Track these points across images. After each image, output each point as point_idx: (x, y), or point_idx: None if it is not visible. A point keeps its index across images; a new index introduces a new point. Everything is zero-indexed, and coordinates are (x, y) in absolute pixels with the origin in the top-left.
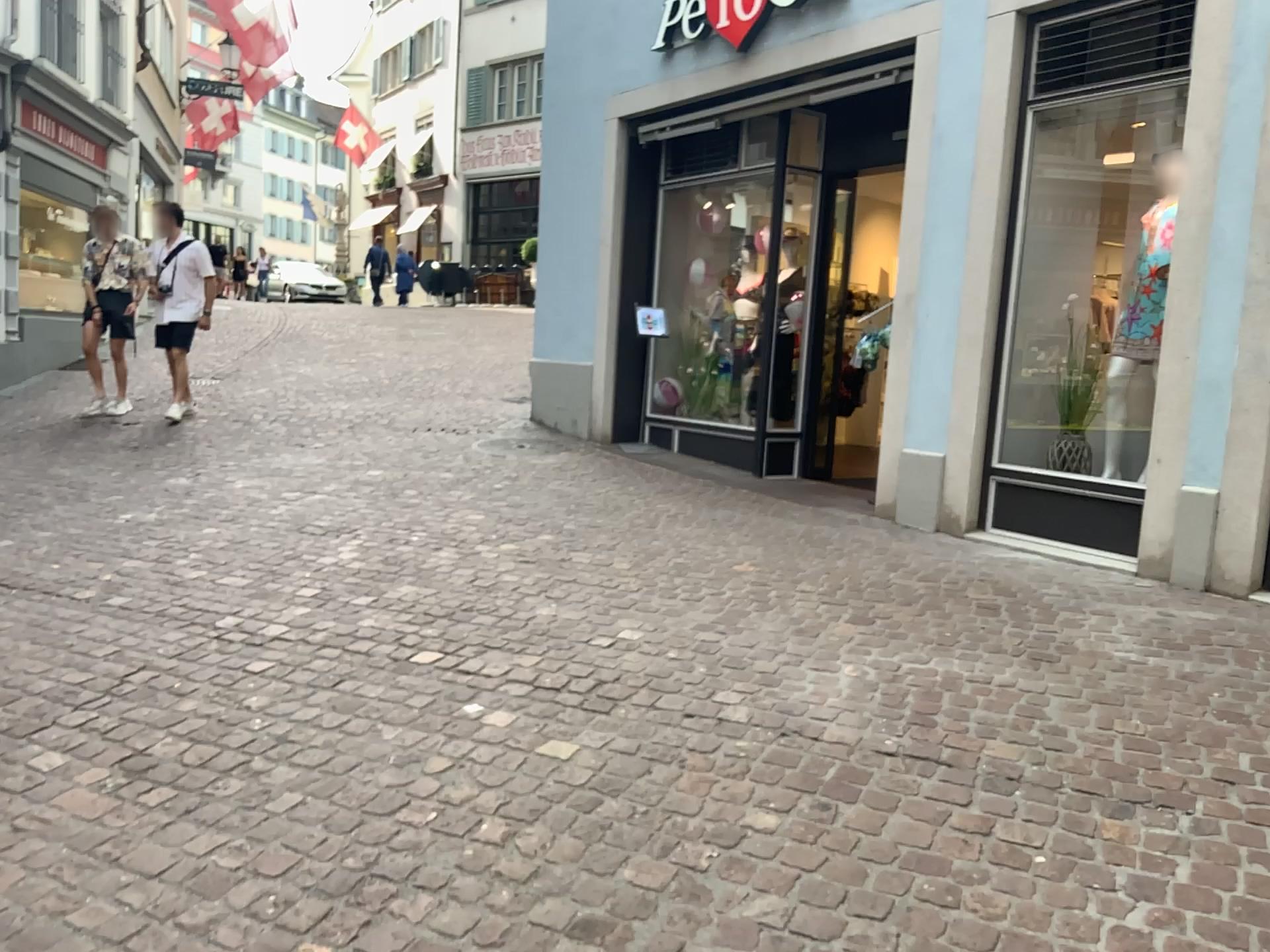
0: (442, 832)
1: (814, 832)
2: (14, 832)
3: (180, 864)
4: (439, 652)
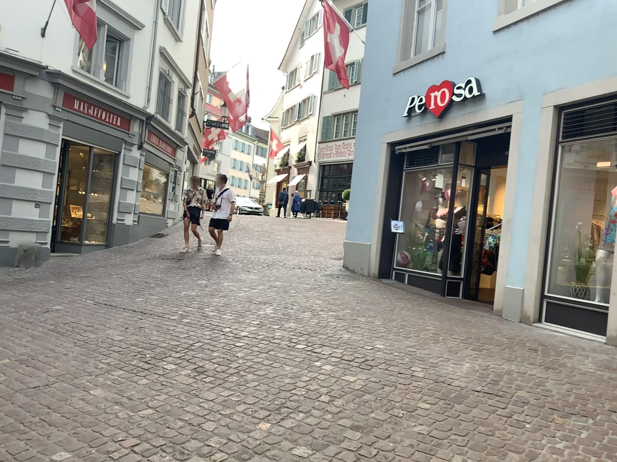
0: (307, 397)
1: (442, 409)
2: (162, 385)
3: (219, 397)
4: (305, 345)
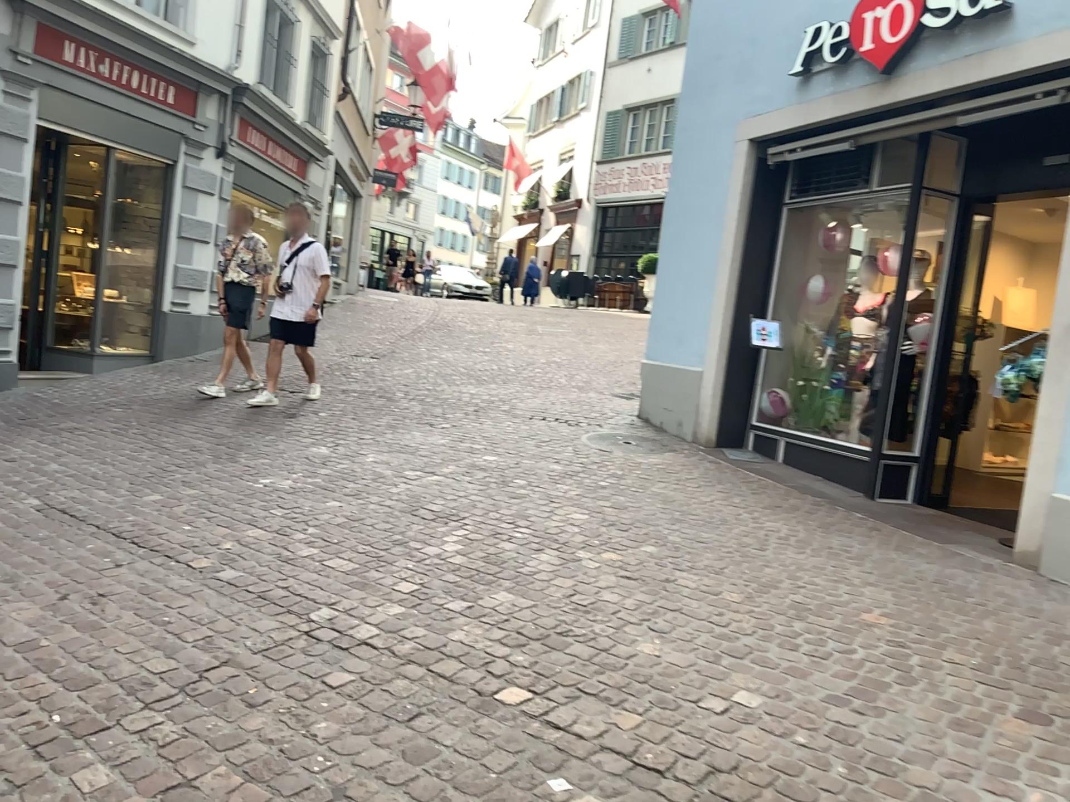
0: None
1: None
2: None
3: None
4: (529, 691)
